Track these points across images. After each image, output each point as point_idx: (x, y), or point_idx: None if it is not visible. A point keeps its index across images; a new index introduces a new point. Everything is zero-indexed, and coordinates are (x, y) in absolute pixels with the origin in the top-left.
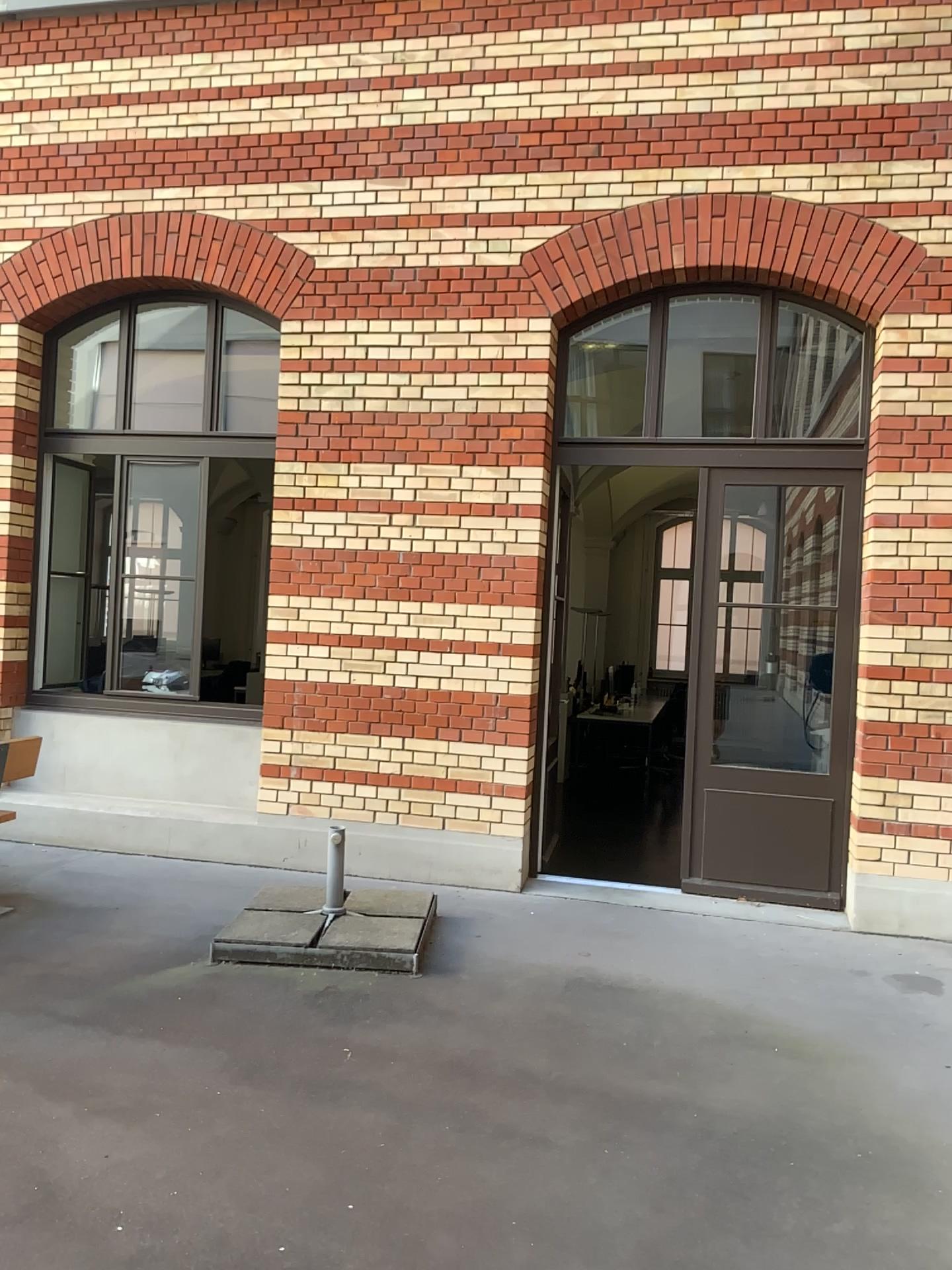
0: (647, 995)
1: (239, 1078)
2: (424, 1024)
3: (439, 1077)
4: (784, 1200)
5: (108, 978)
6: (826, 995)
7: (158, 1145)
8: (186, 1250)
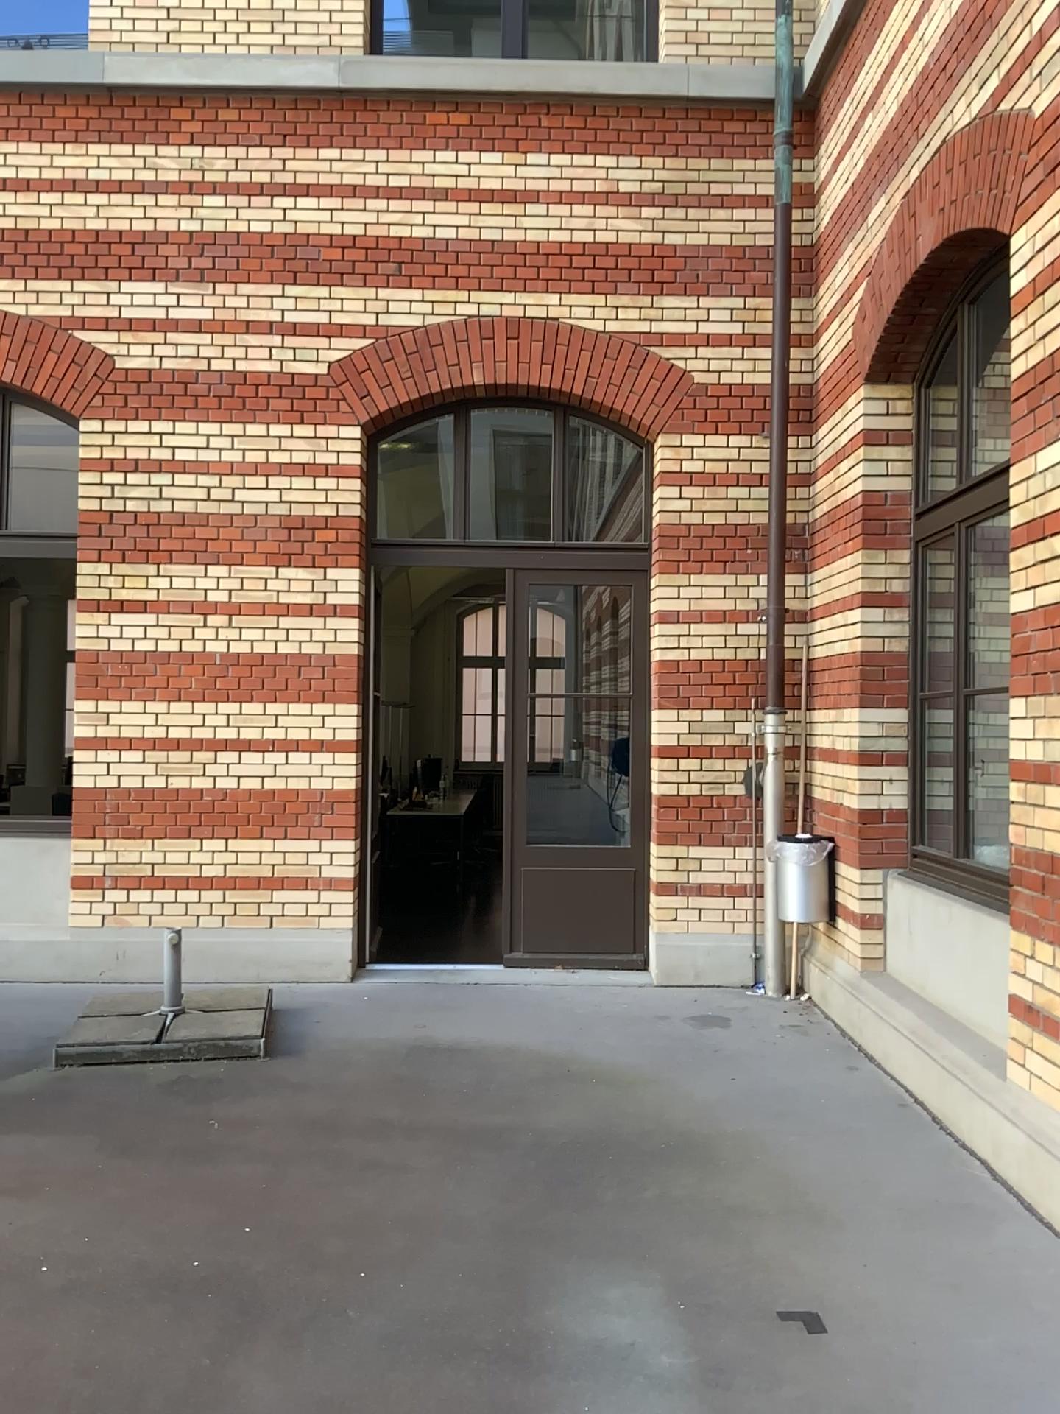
0: (481, 1052)
1: (119, 1151)
2: (283, 1094)
3: (306, 1130)
4: (607, 1179)
5: None
6: (636, 1037)
7: (60, 1208)
8: (114, 1272)
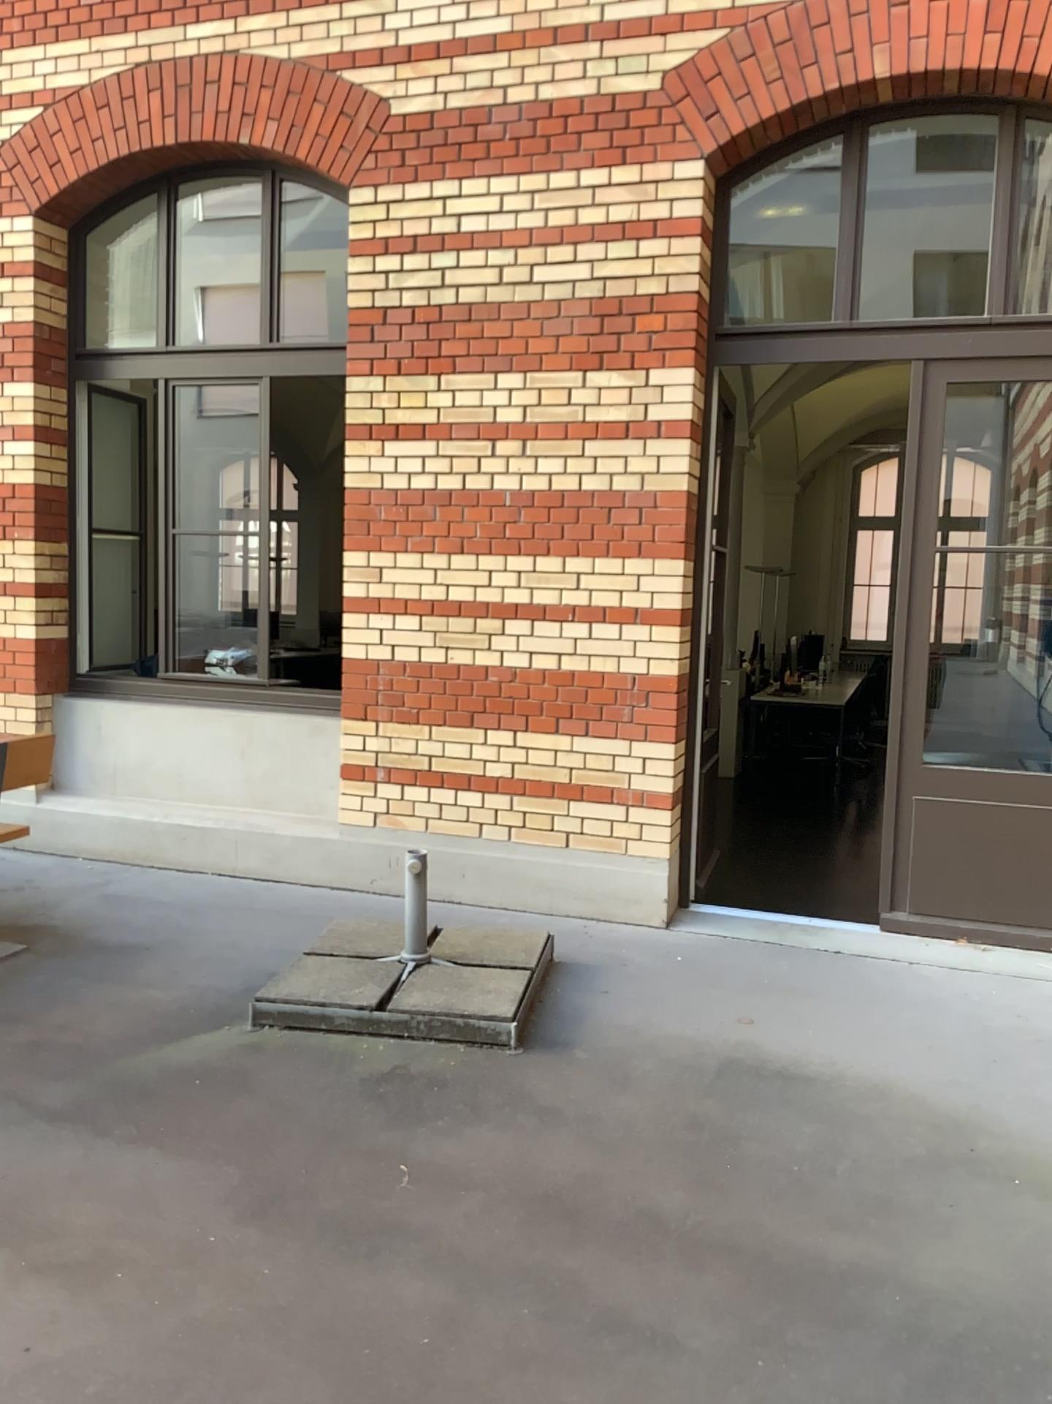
0: (827, 1089)
1: (241, 1217)
2: (512, 1132)
3: (520, 1224)
4: None
5: (110, 1051)
6: None
7: (102, 1332)
8: None
